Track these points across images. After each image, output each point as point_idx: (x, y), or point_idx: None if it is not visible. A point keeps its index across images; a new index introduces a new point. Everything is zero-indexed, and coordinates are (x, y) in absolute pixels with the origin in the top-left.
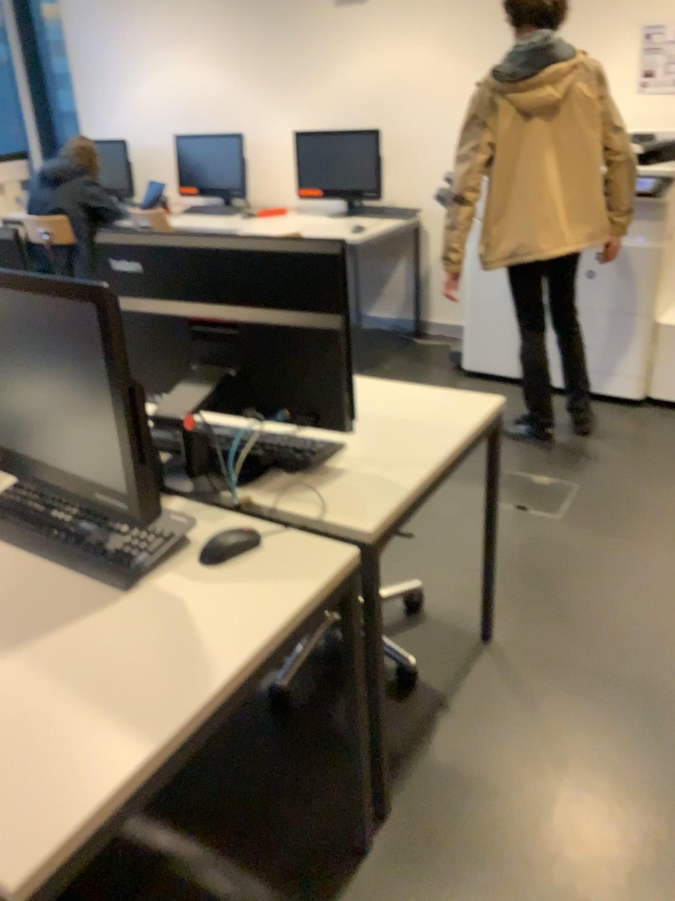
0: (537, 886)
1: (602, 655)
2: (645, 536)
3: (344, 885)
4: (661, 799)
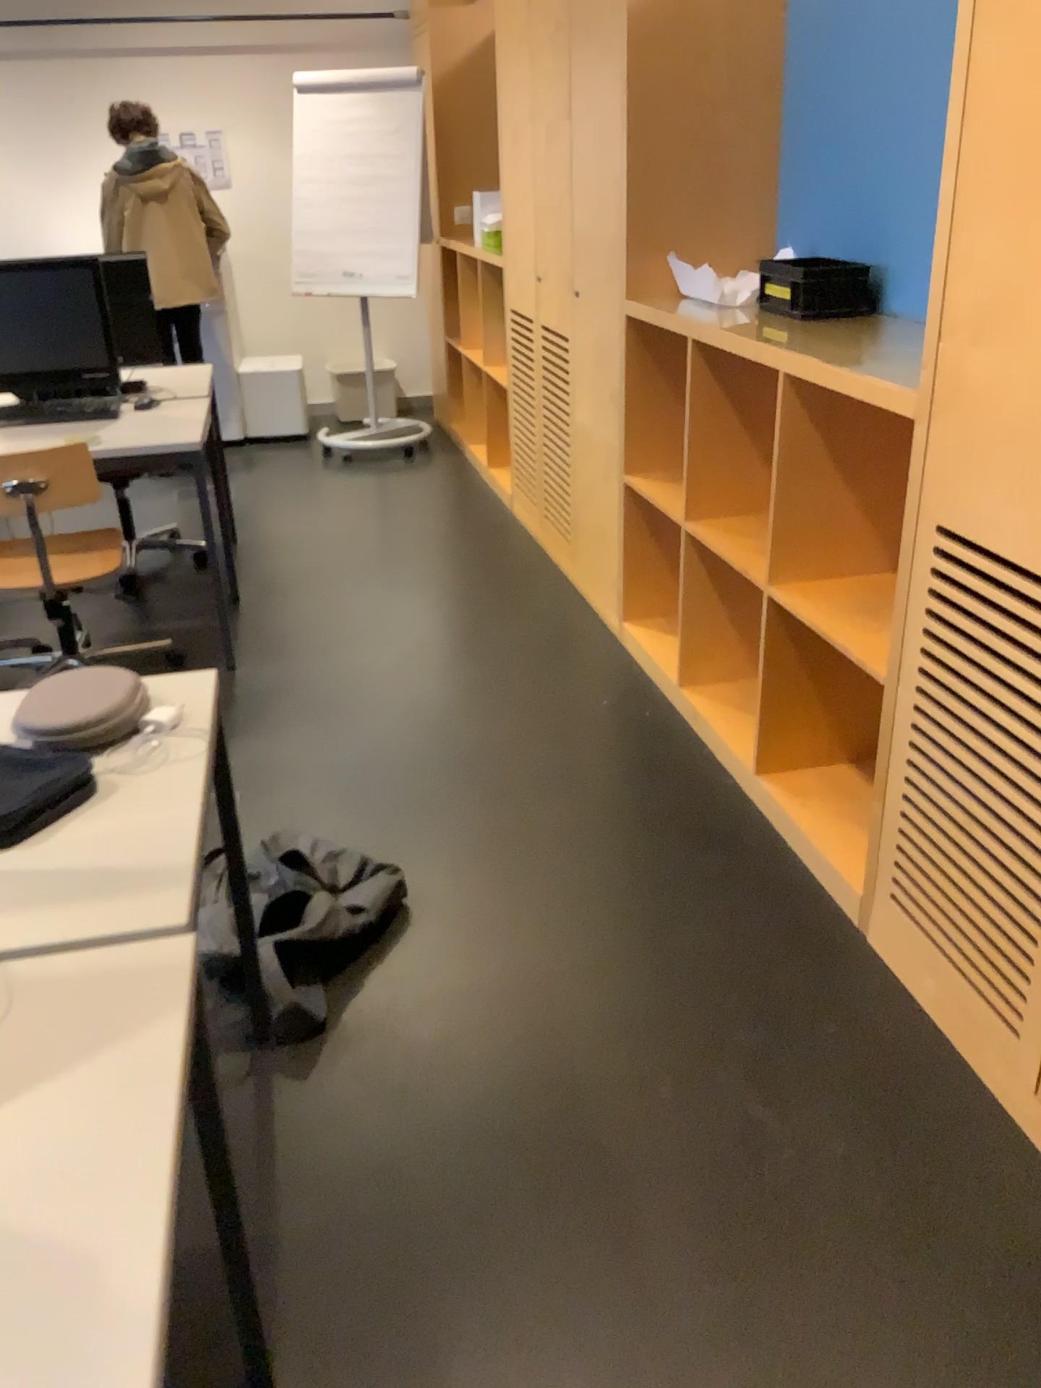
0: (327, 578)
1: (306, 525)
2: (297, 489)
3: (239, 603)
4: (364, 549)
